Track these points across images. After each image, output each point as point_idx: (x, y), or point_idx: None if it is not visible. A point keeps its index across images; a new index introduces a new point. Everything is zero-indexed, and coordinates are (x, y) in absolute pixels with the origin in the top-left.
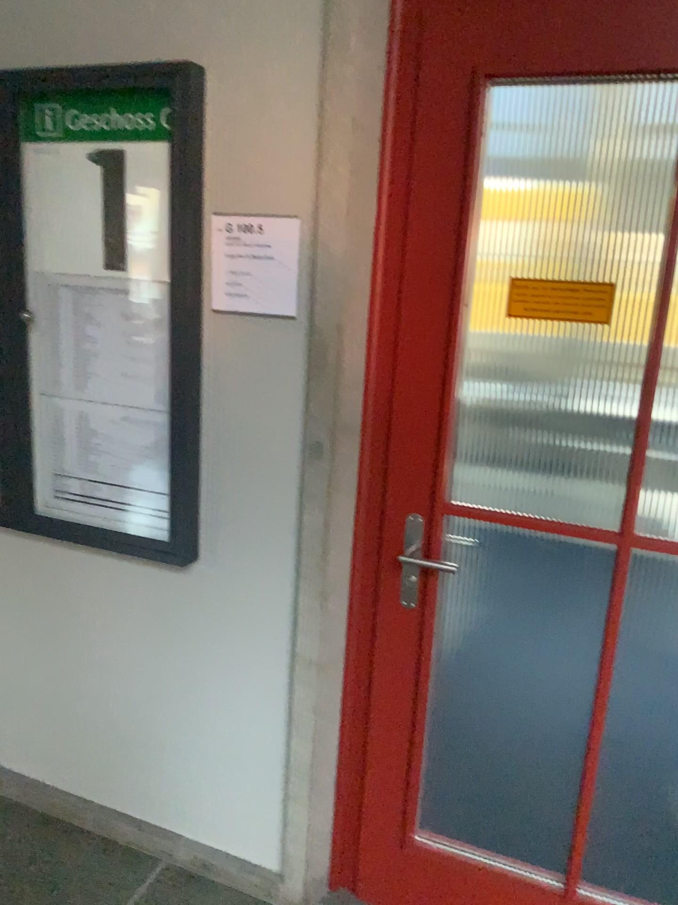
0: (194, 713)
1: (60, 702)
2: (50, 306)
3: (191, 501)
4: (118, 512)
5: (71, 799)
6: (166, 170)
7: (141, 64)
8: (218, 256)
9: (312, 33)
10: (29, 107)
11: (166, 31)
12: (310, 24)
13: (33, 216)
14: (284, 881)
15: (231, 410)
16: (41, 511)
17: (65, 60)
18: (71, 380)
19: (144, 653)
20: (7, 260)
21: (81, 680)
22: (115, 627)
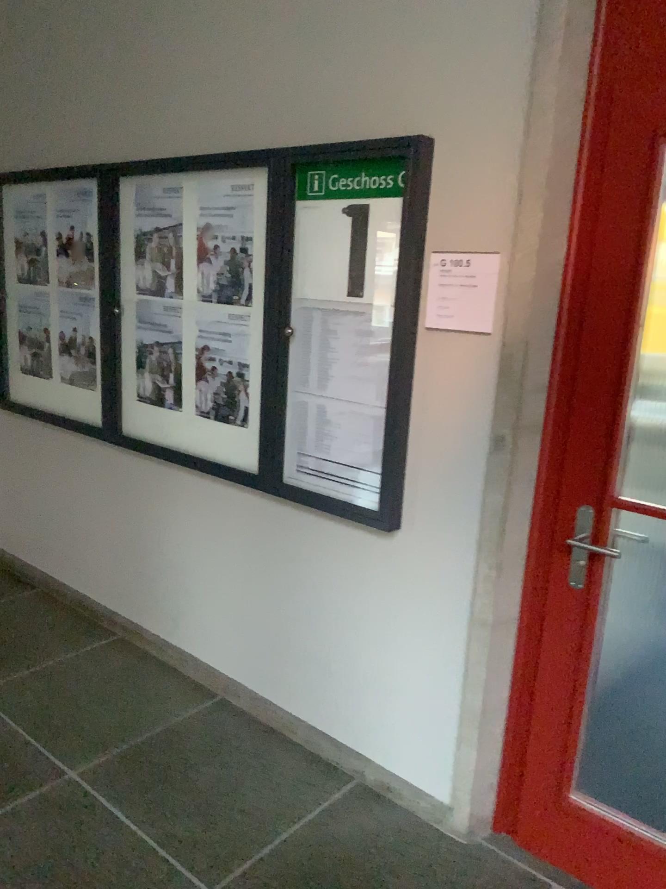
0: (390, 658)
1: (288, 637)
2: (305, 324)
3: (399, 481)
4: (343, 486)
5: (290, 718)
6: (398, 219)
7: (385, 139)
8: (434, 286)
9: (518, 109)
10: (303, 174)
11: (406, 113)
12: (517, 102)
13: (298, 255)
14: (452, 814)
15: (435, 409)
16: (286, 481)
17: (331, 139)
18: (316, 380)
19: (354, 604)
20: (278, 288)
21: (305, 621)
22: (334, 580)
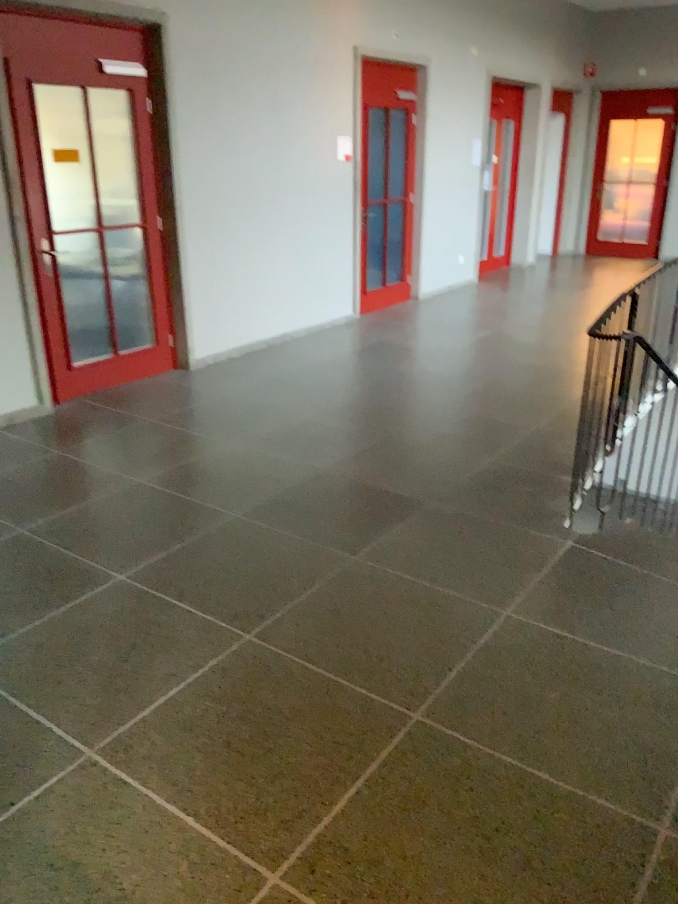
0: None
1: None
2: None
3: None
4: None
5: None
6: None
7: None
8: None
9: None
10: None
11: None
12: None
13: None
14: (44, 403)
15: None
16: None
17: None
18: None
19: None
20: None
21: None
22: None
